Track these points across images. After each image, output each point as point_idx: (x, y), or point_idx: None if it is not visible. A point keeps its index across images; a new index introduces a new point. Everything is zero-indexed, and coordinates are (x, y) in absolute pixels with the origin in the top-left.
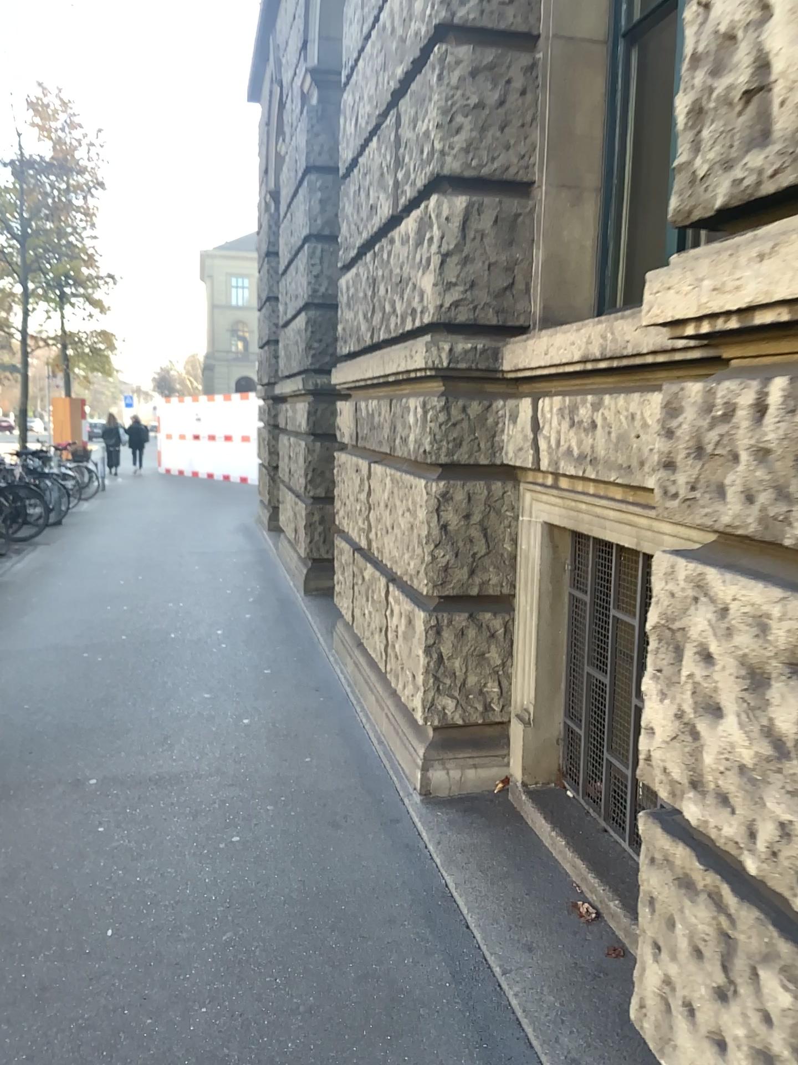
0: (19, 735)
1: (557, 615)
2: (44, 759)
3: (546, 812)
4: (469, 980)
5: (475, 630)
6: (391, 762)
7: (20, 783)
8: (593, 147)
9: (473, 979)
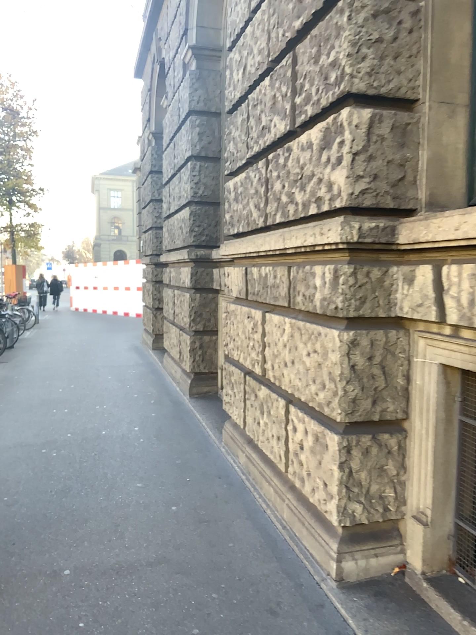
0: (2, 528)
1: (450, 437)
2: (25, 552)
3: (449, 599)
4: None
5: (377, 447)
6: (298, 546)
7: (7, 579)
8: (464, 72)
9: None
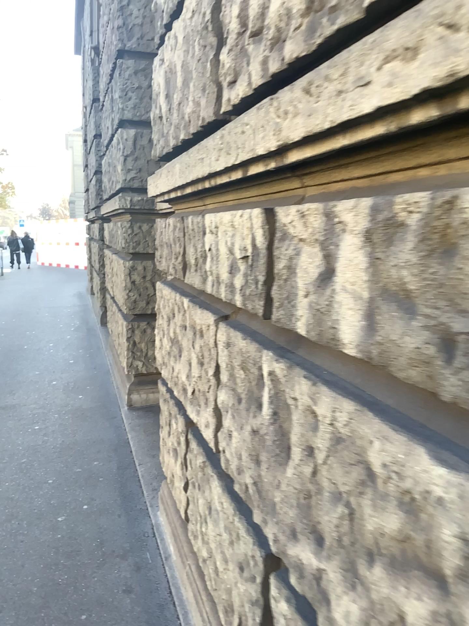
0: None
1: None
2: None
3: None
4: (123, 468)
5: (148, 329)
6: (118, 395)
7: None
8: None
9: (124, 467)
